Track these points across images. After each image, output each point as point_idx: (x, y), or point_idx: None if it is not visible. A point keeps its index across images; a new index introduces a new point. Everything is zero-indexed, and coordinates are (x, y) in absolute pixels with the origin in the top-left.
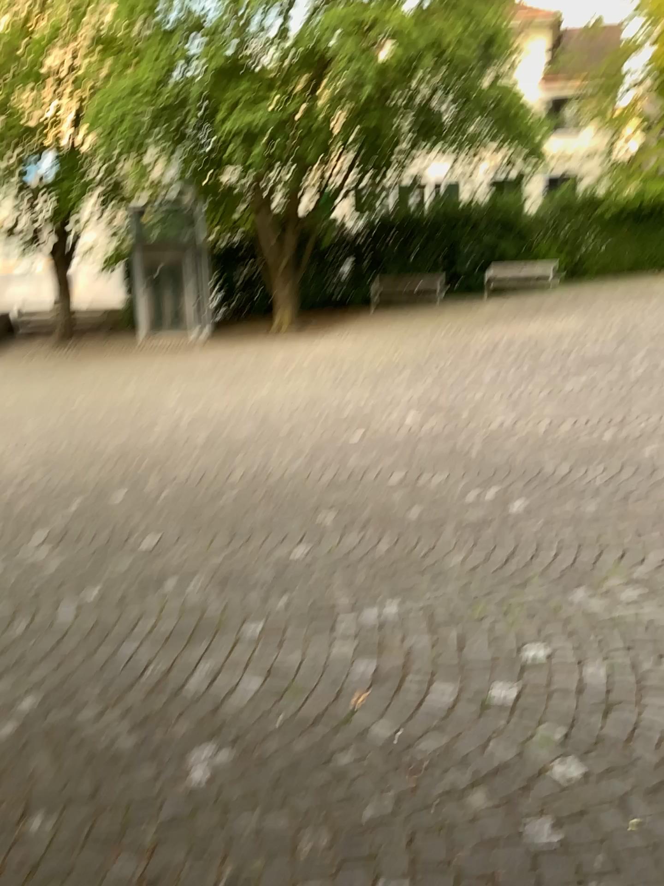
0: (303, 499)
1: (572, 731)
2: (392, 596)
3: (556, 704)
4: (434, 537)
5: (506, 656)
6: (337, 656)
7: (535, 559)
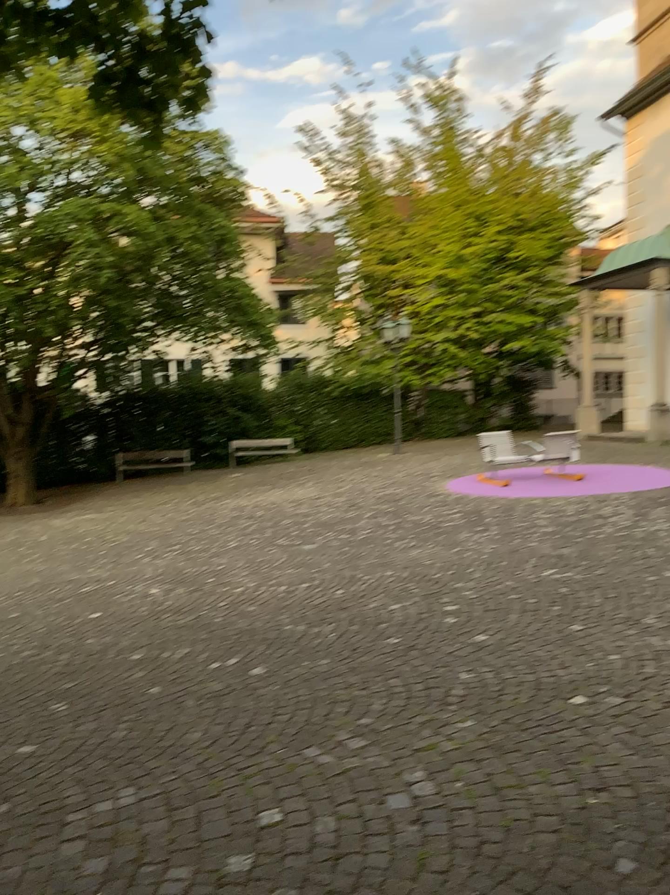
0: (30, 690)
1: (304, 890)
2: (126, 782)
3: (290, 865)
4: (173, 714)
5: (242, 826)
6: (63, 856)
7: (272, 724)
